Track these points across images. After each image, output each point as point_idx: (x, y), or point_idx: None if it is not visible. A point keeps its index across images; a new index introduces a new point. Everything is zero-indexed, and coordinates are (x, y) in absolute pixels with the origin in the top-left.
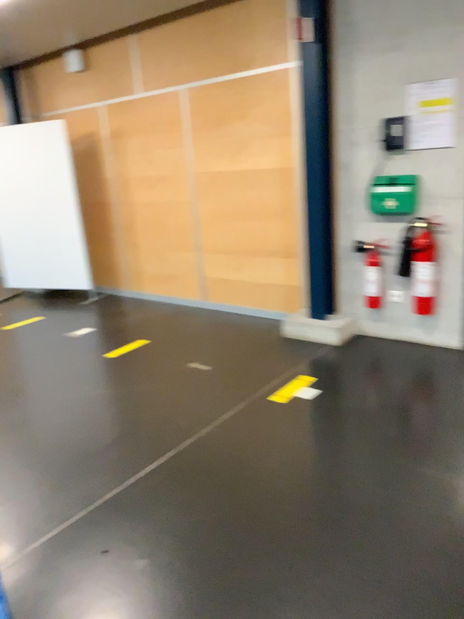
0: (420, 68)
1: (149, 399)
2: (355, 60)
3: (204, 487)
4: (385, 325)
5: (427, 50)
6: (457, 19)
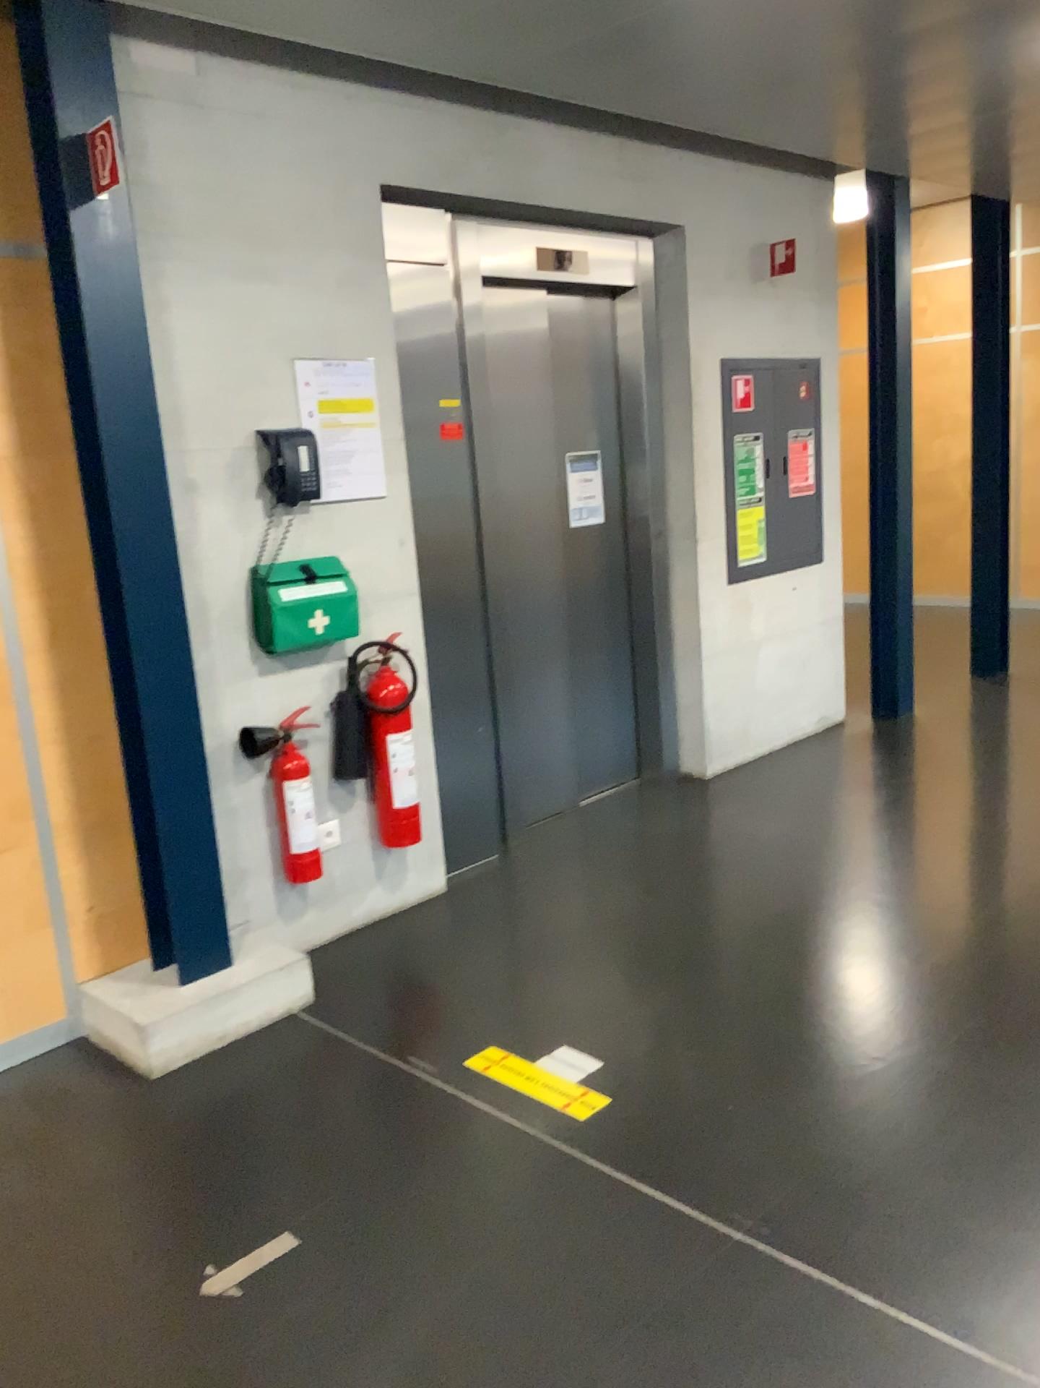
0: (310, 329)
1: (498, 1382)
2: (178, 278)
3: (1031, 1220)
4: (324, 915)
5: (318, 295)
6: (364, 247)
